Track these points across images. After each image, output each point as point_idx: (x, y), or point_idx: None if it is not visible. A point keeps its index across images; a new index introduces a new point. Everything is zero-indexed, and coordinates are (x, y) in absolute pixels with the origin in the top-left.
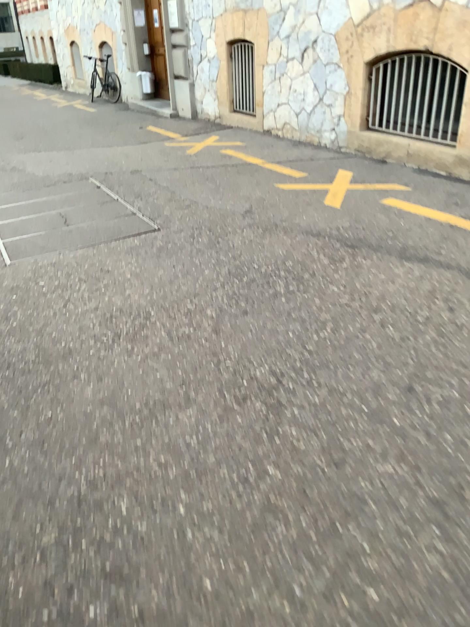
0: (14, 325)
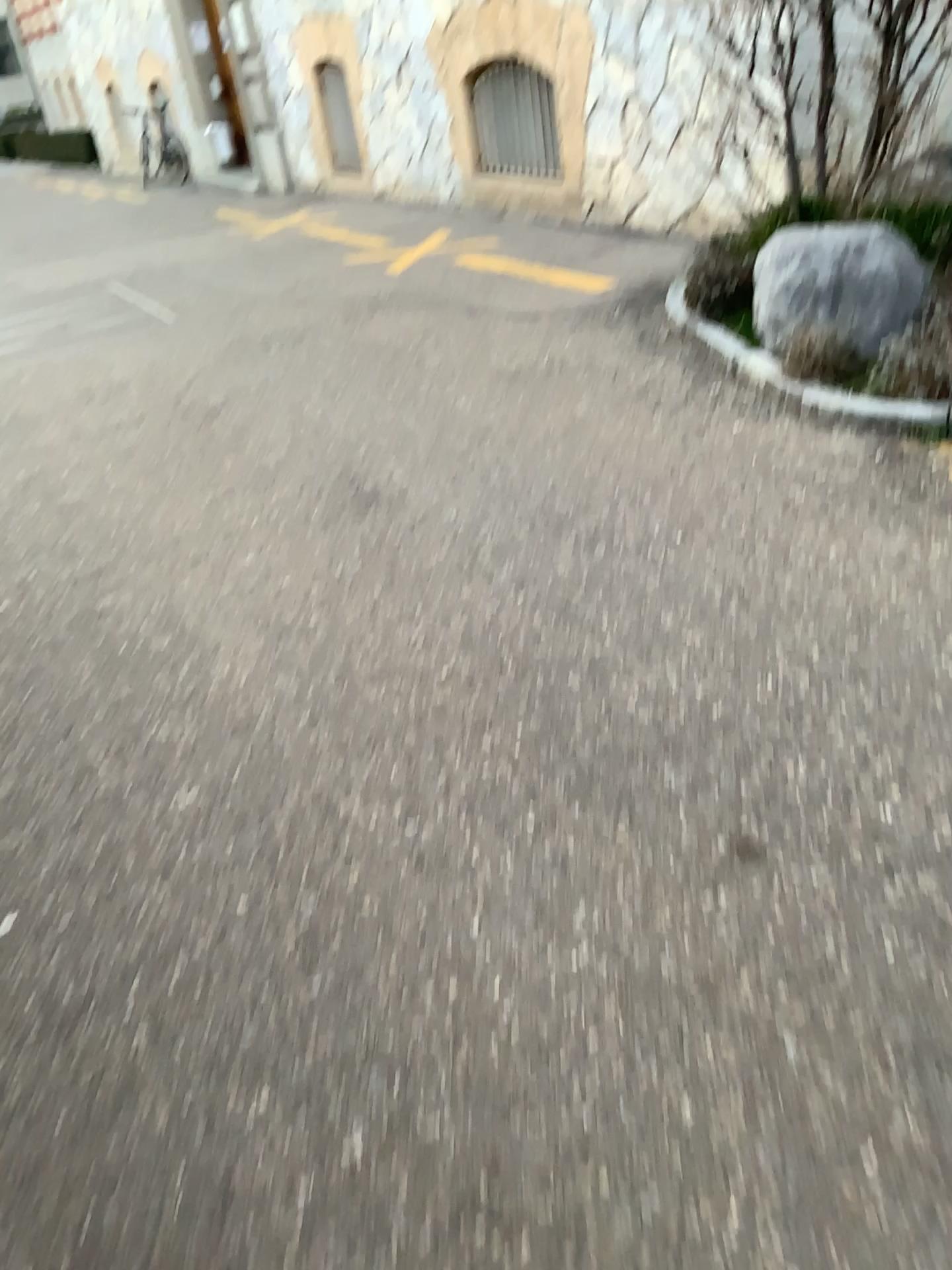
0: None
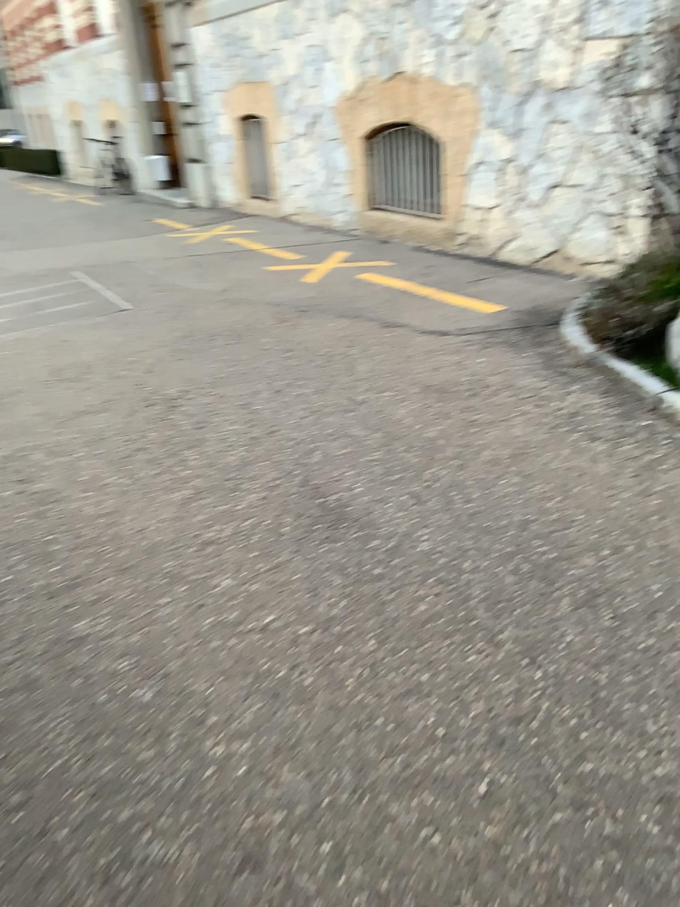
0: None
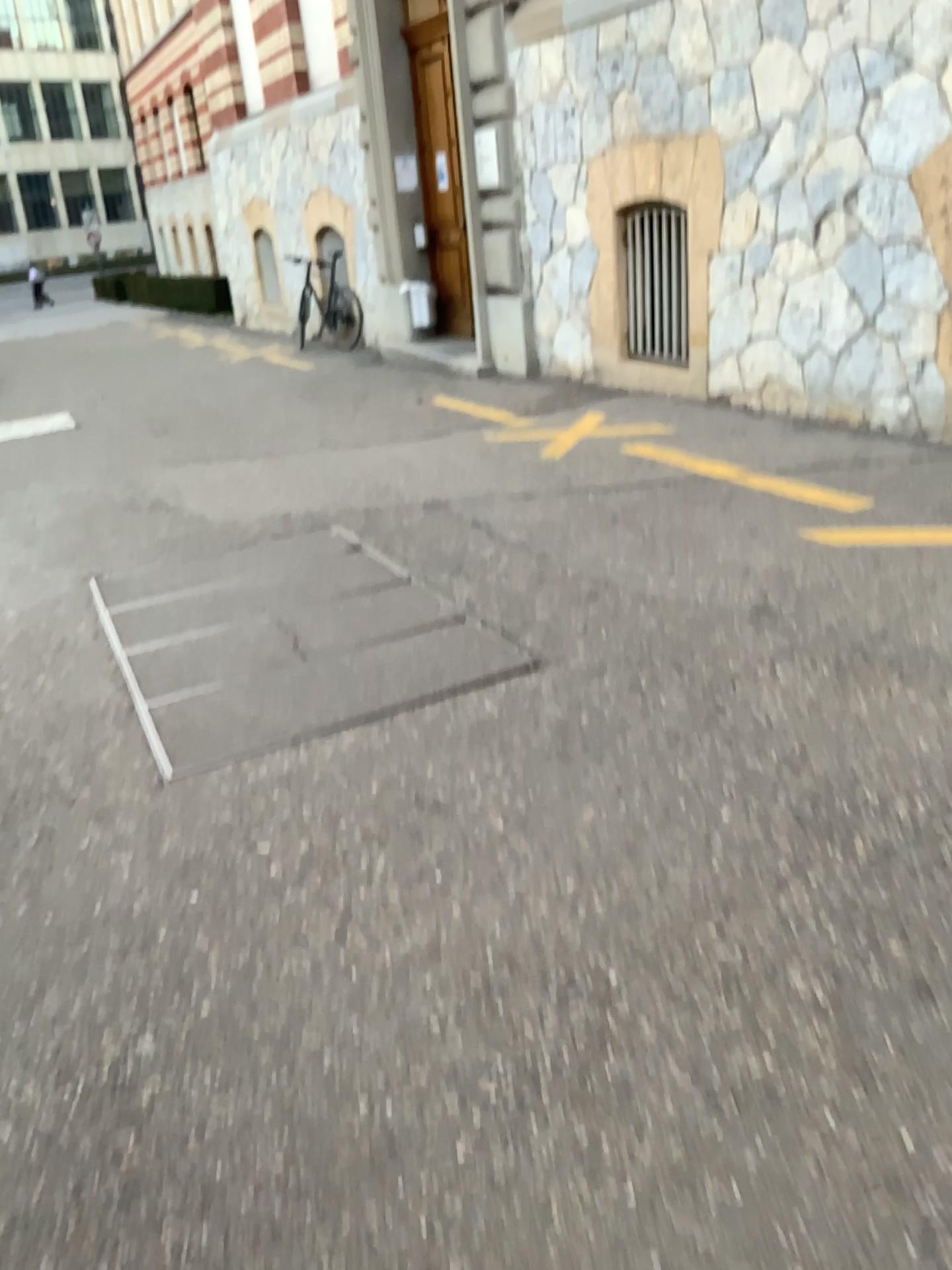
0: (205, 1018)
